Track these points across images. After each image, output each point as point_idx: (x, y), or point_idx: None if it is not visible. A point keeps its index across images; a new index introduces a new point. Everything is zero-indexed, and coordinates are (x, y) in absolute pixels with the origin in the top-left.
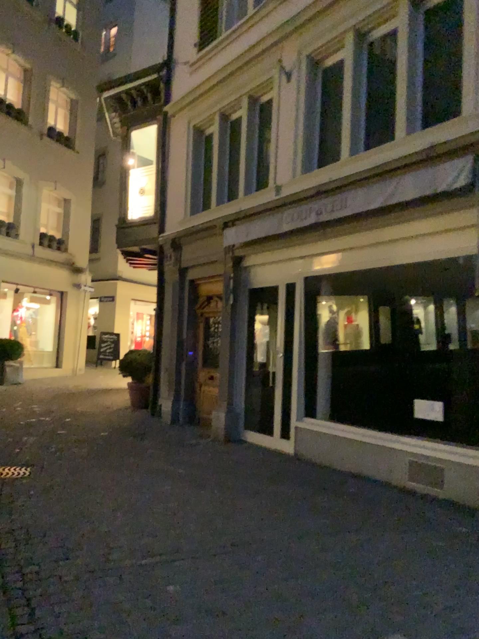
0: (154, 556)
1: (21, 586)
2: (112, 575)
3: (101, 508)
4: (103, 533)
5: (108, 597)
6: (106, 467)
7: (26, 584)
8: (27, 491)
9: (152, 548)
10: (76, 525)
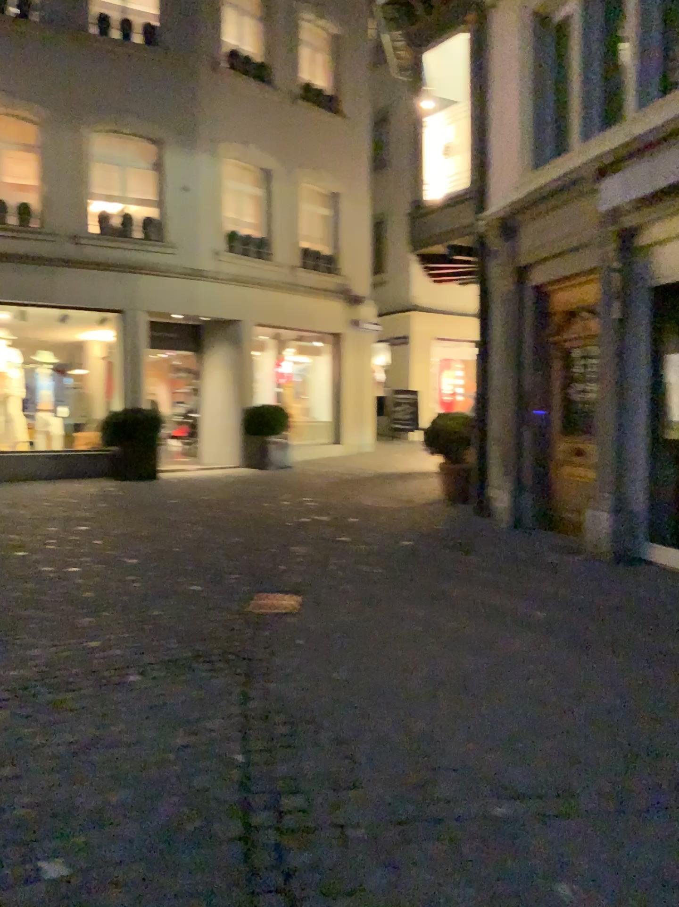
0: (516, 804)
1: (271, 844)
2: (436, 841)
3: (409, 683)
4: (415, 737)
5: (433, 900)
6: (413, 604)
7: (280, 842)
8: (290, 642)
9: (509, 780)
10: (367, 714)
